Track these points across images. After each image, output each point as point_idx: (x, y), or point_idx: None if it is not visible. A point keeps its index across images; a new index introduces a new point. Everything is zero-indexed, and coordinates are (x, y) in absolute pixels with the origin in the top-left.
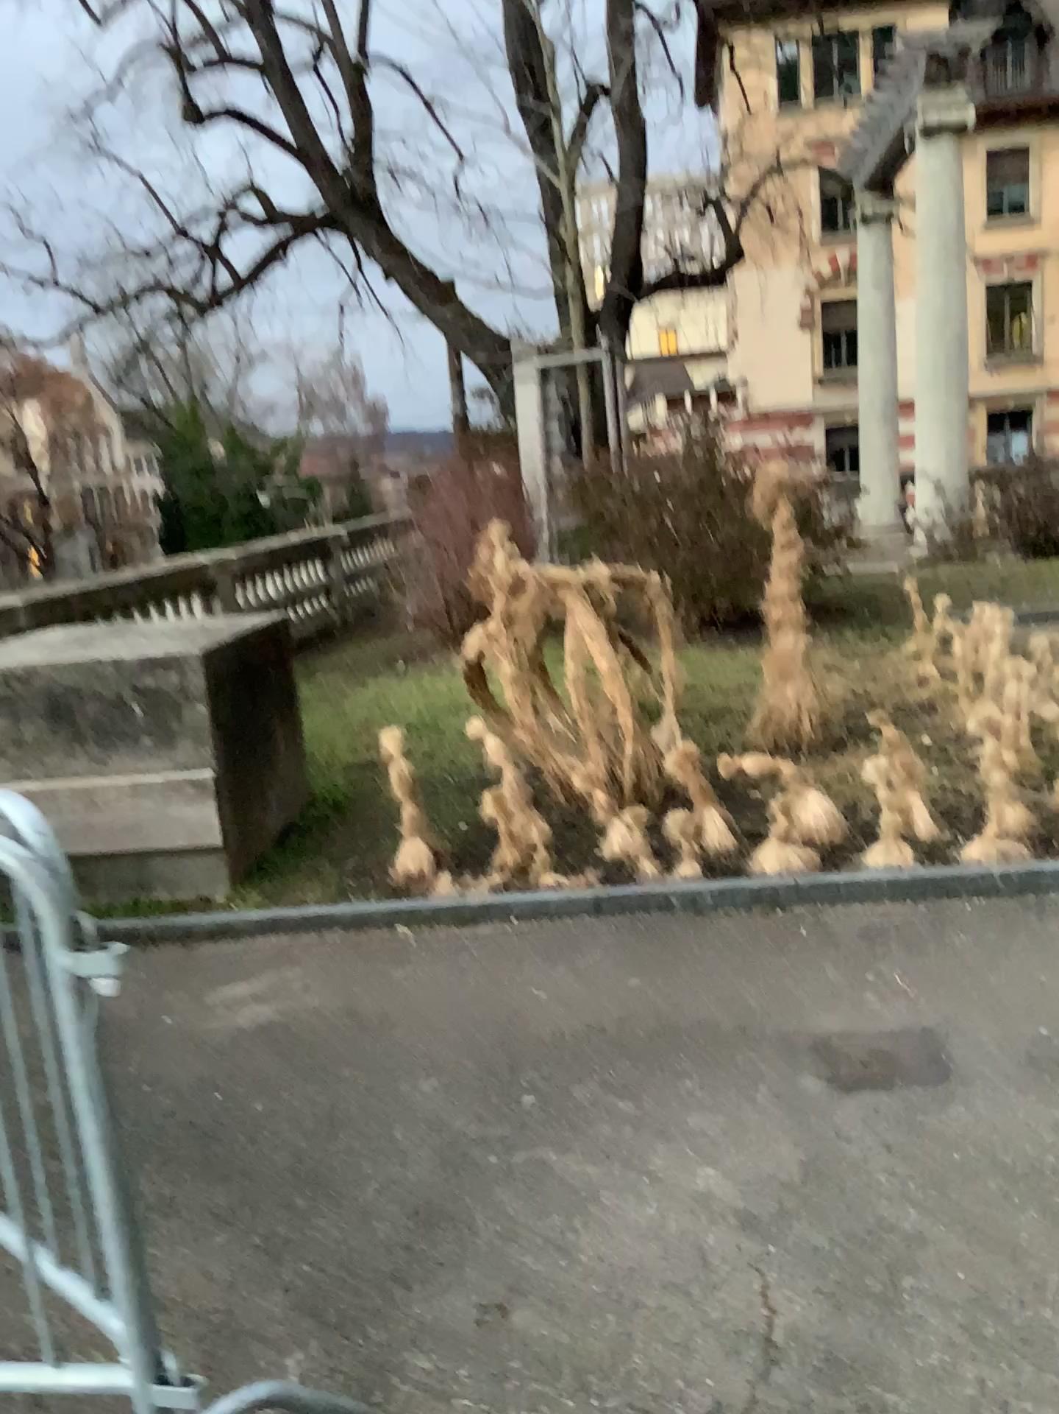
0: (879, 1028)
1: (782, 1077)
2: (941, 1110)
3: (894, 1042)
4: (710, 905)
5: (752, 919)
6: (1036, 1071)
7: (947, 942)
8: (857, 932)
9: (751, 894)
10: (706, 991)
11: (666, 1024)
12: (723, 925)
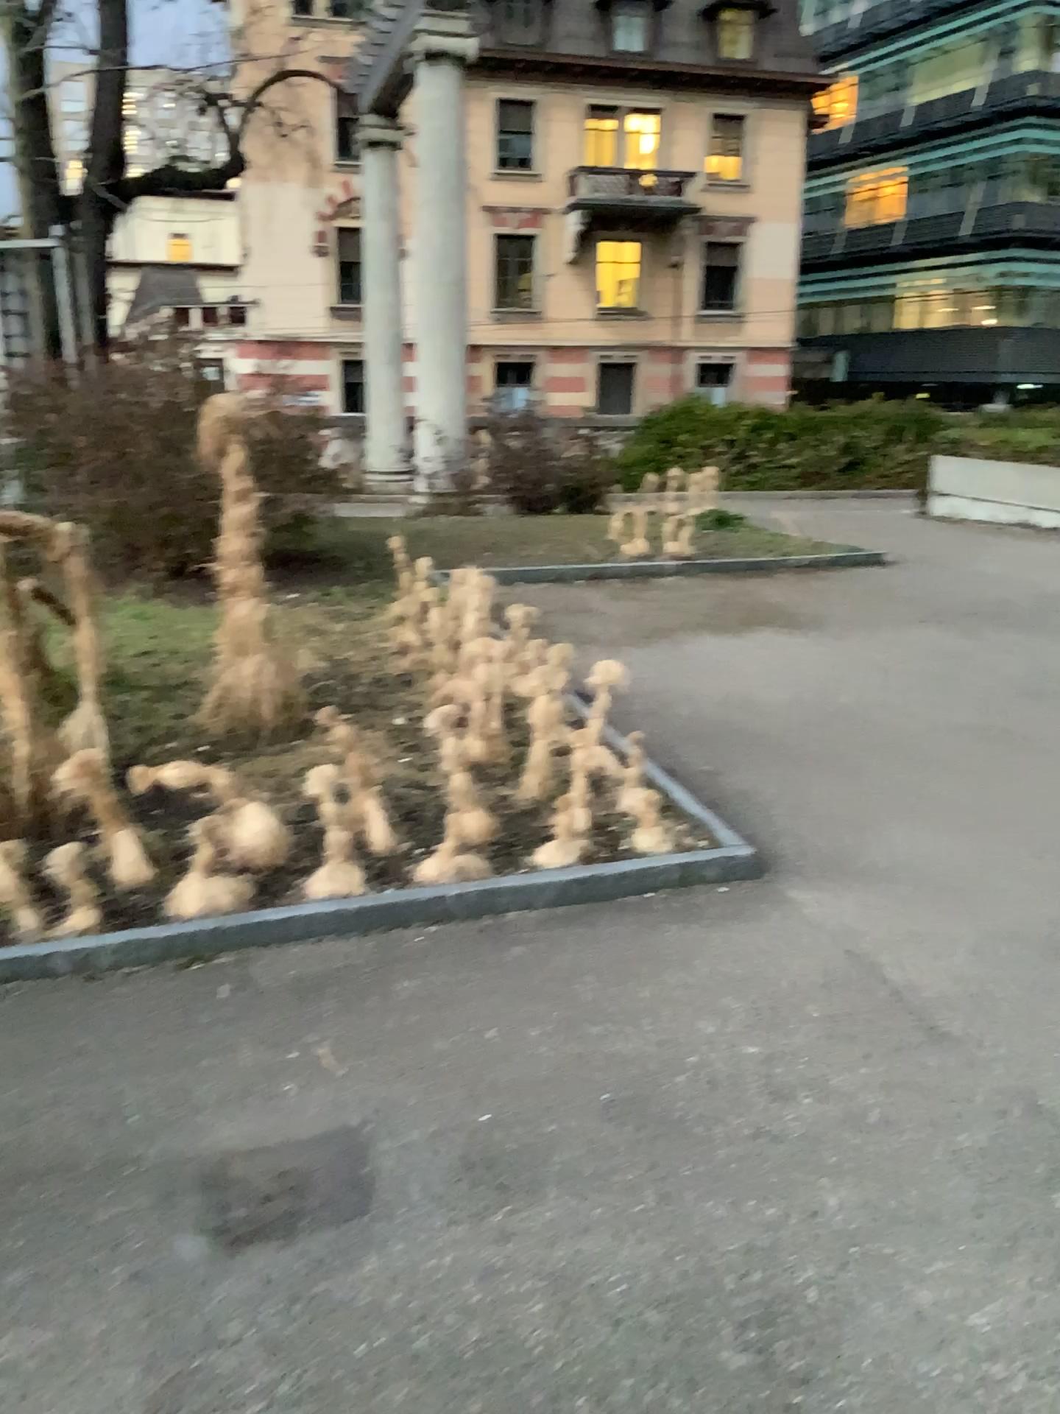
0: (288, 1143)
1: (147, 1247)
2: (347, 1276)
3: (306, 1165)
4: (105, 967)
5: (159, 980)
6: (467, 1194)
7: (388, 996)
8: (286, 989)
9: (160, 946)
10: (74, 1106)
11: (2, 1174)
12: (119, 993)
